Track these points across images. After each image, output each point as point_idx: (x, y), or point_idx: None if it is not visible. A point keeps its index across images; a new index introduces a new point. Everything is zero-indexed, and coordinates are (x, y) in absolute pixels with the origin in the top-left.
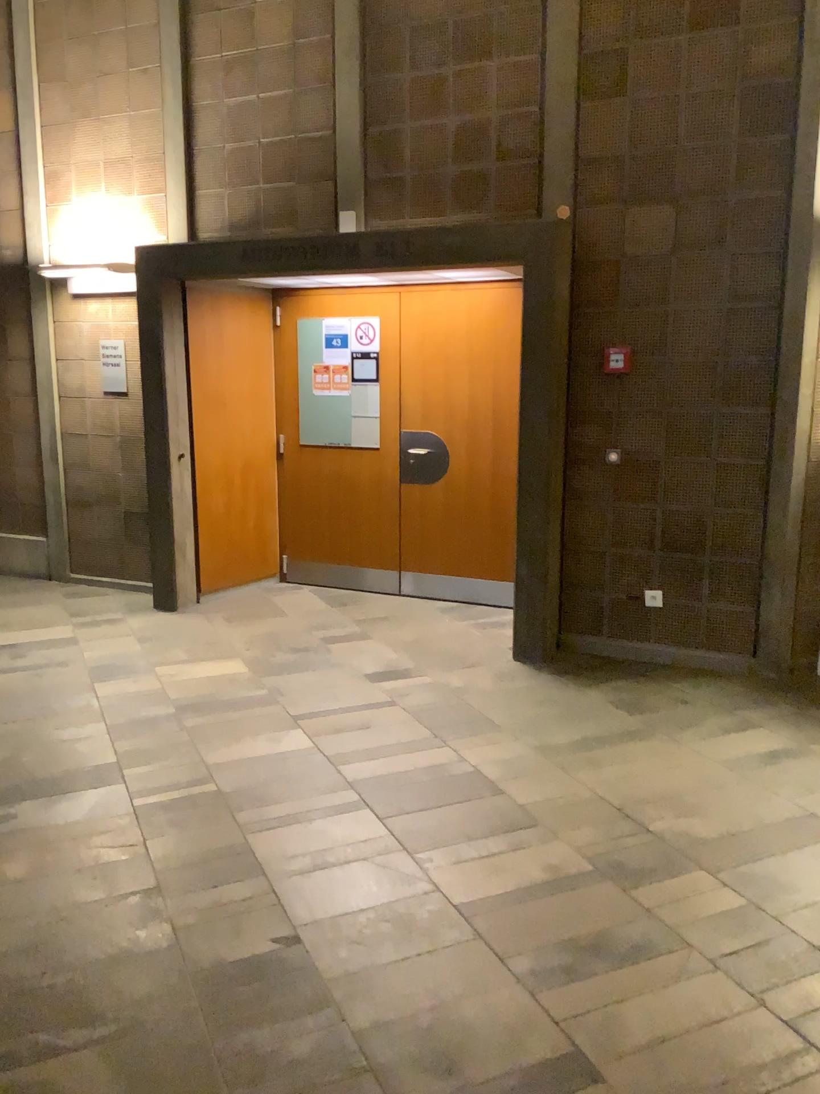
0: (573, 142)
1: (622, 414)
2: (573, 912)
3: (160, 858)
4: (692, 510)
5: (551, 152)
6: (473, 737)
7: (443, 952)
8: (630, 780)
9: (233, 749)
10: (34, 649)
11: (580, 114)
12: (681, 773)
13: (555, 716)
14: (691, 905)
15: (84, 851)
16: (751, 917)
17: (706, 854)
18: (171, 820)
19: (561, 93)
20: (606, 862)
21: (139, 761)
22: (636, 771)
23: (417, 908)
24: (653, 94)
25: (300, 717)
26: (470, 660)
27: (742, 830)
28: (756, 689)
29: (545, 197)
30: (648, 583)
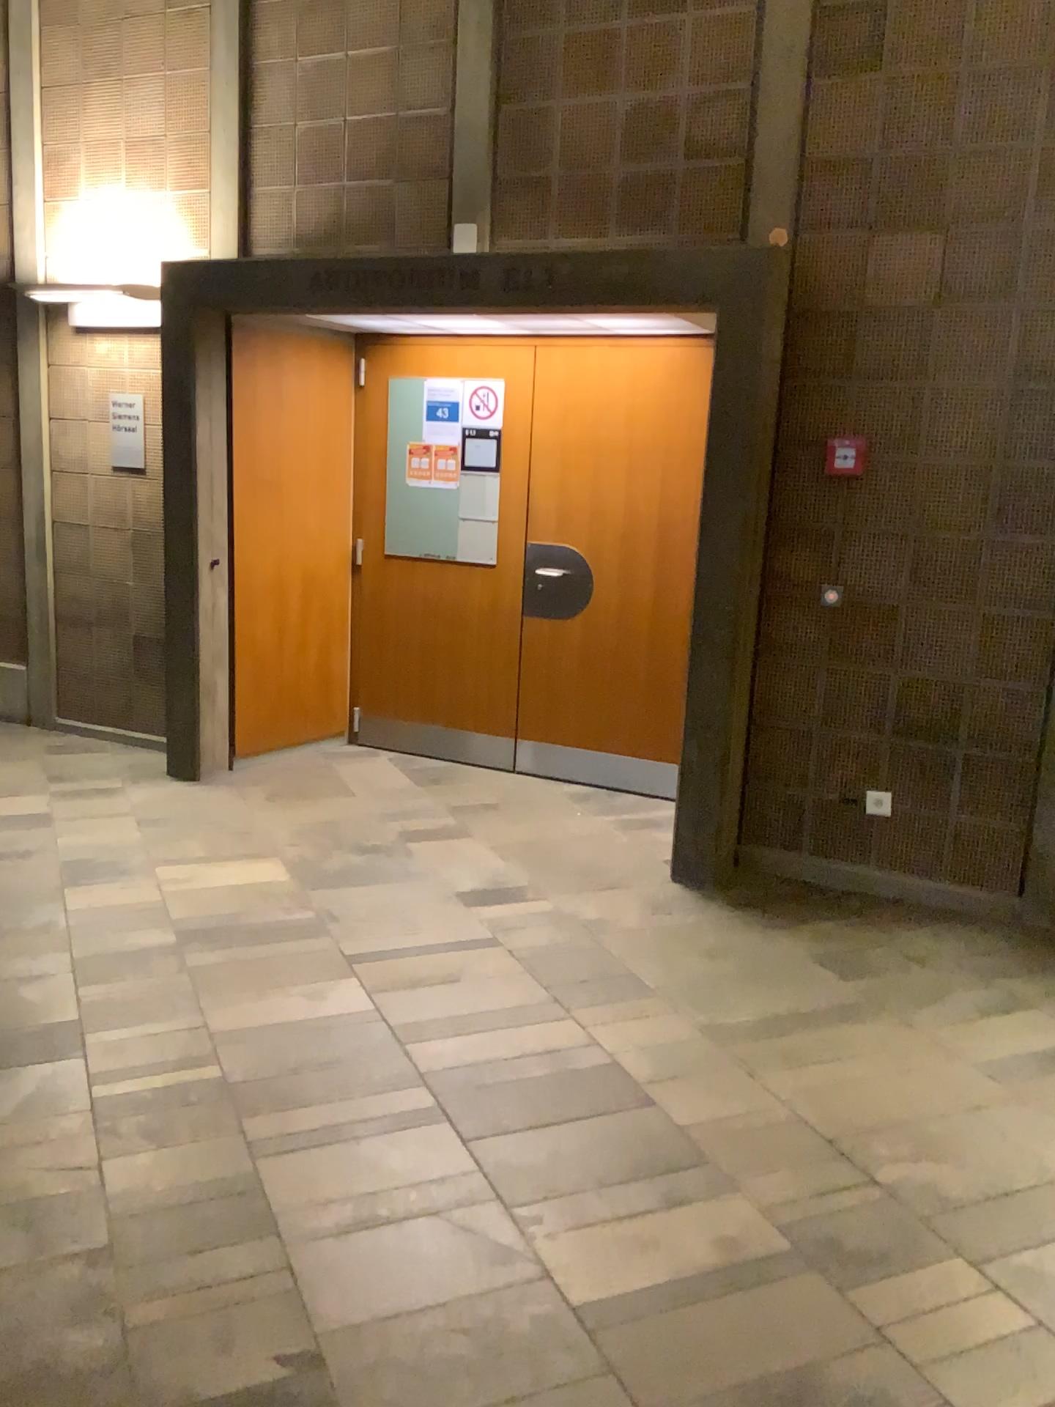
0: (797, 138)
1: (847, 537)
2: (759, 1331)
3: (119, 1196)
4: (942, 680)
5: (765, 150)
6: (610, 1005)
7: (551, 1401)
8: (845, 1090)
9: (254, 1009)
10: None
11: (811, 97)
12: (921, 1084)
13: (732, 975)
14: (945, 1326)
15: (4, 1178)
16: (1043, 1356)
17: (965, 1232)
18: (146, 1129)
19: (783, 65)
20: (810, 1238)
21: (111, 1022)
22: (851, 1076)
23: (512, 1312)
24: (919, 71)
25: (358, 958)
26: (609, 877)
27: (1017, 1190)
28: (1022, 946)
29: (752, 217)
30: (870, 781)
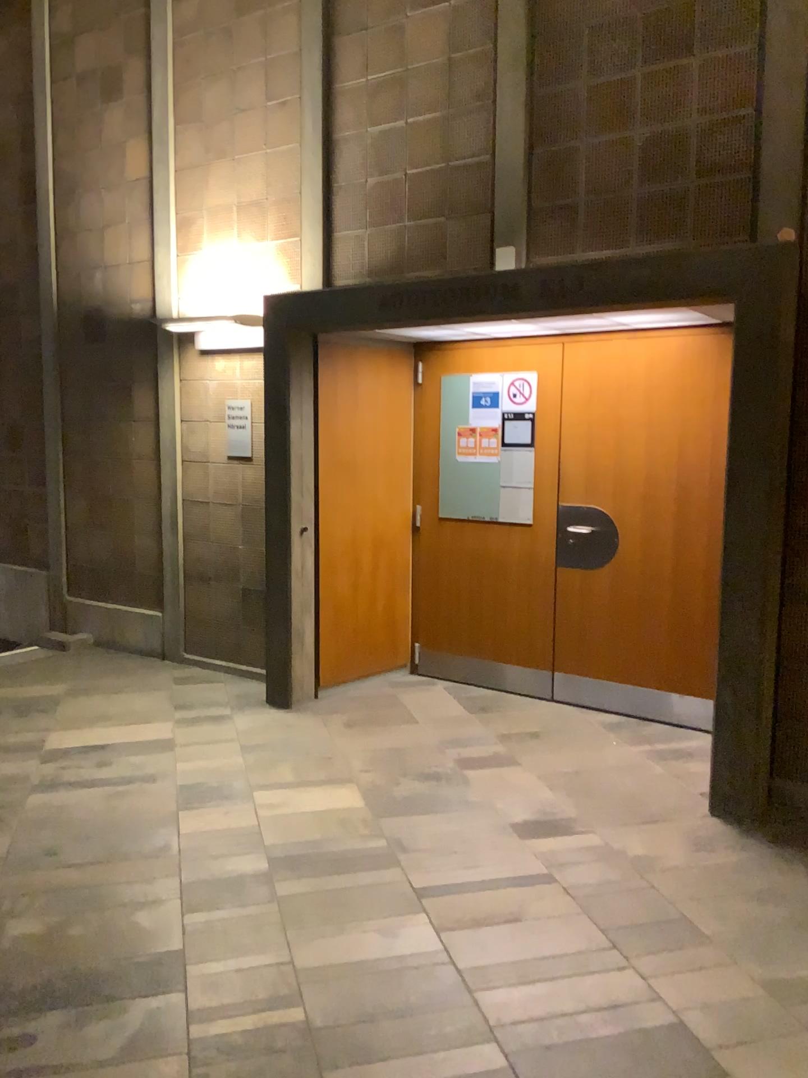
0: (799, 150)
1: None
2: None
3: None
4: None
5: (770, 163)
6: (668, 951)
7: None
8: None
9: (336, 945)
10: (123, 754)
11: None
12: None
13: (783, 920)
14: None
15: None
16: None
17: None
18: None
19: (784, 90)
20: None
21: (210, 955)
22: None
23: None
24: None
25: (427, 890)
26: (650, 808)
27: None
28: None
29: (760, 220)
30: None
